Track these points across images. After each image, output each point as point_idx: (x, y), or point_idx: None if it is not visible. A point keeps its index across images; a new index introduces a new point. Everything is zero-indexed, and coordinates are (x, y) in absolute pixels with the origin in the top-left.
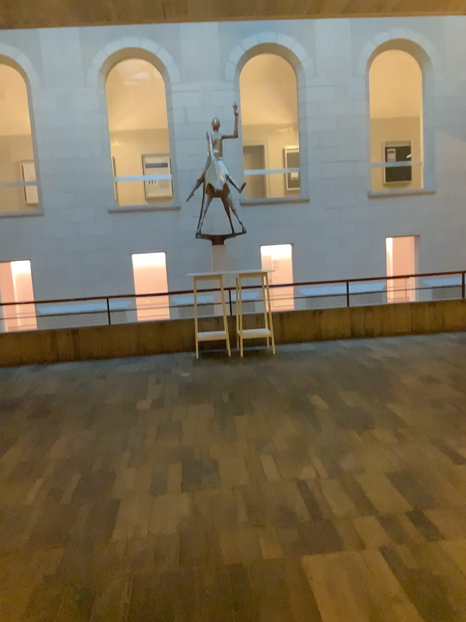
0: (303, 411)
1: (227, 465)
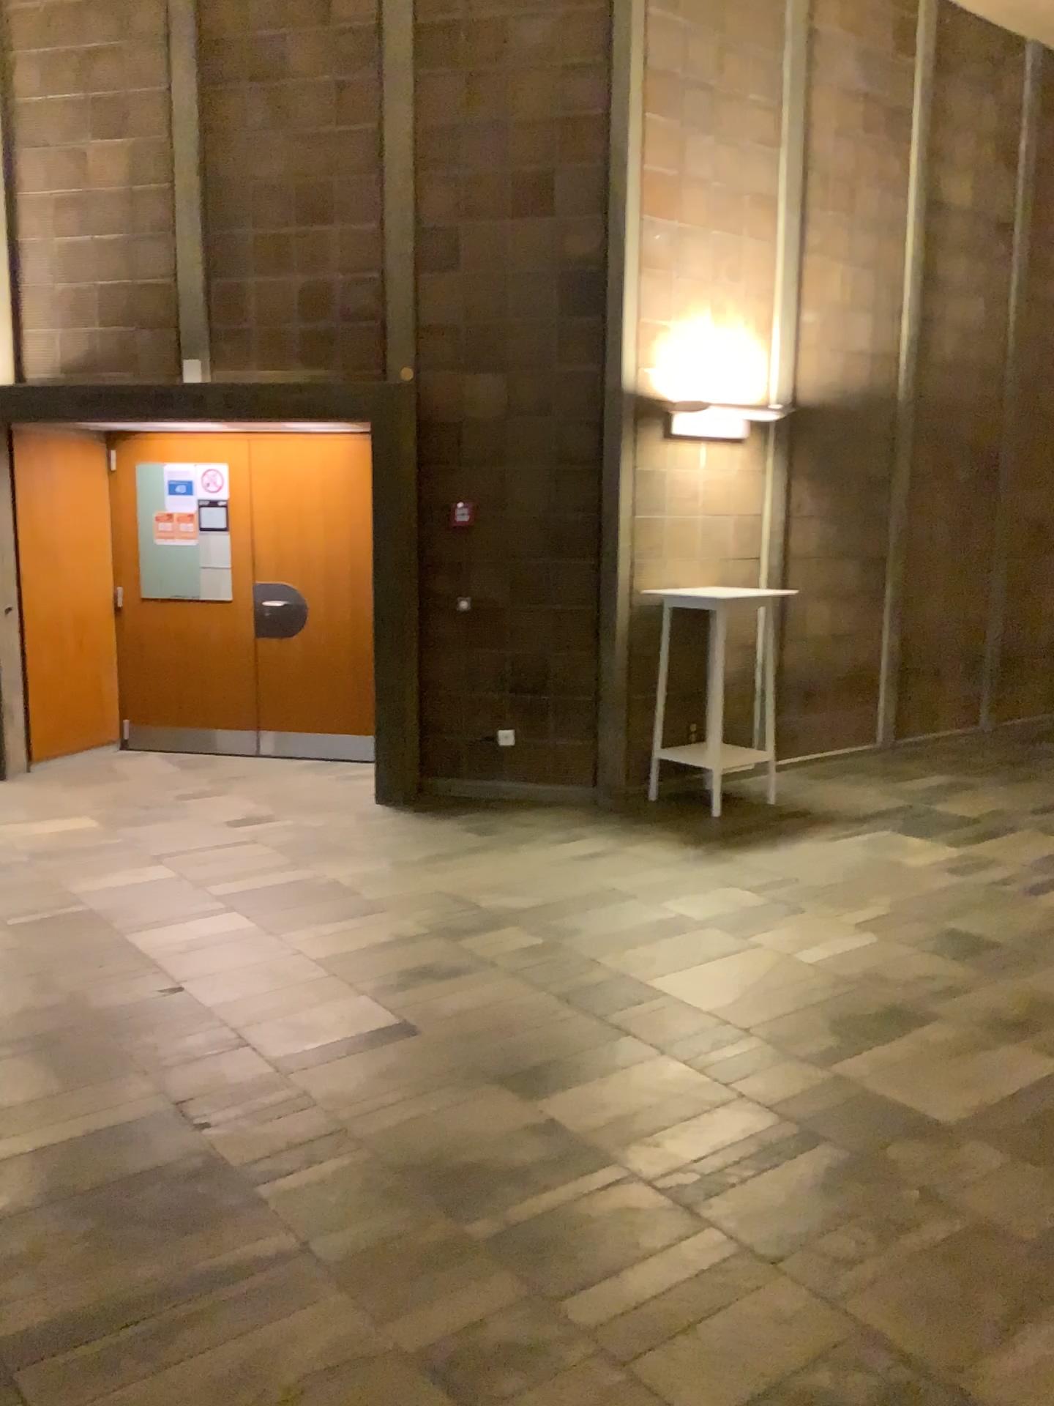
0: (70, 1348)
1: (736, 1371)
